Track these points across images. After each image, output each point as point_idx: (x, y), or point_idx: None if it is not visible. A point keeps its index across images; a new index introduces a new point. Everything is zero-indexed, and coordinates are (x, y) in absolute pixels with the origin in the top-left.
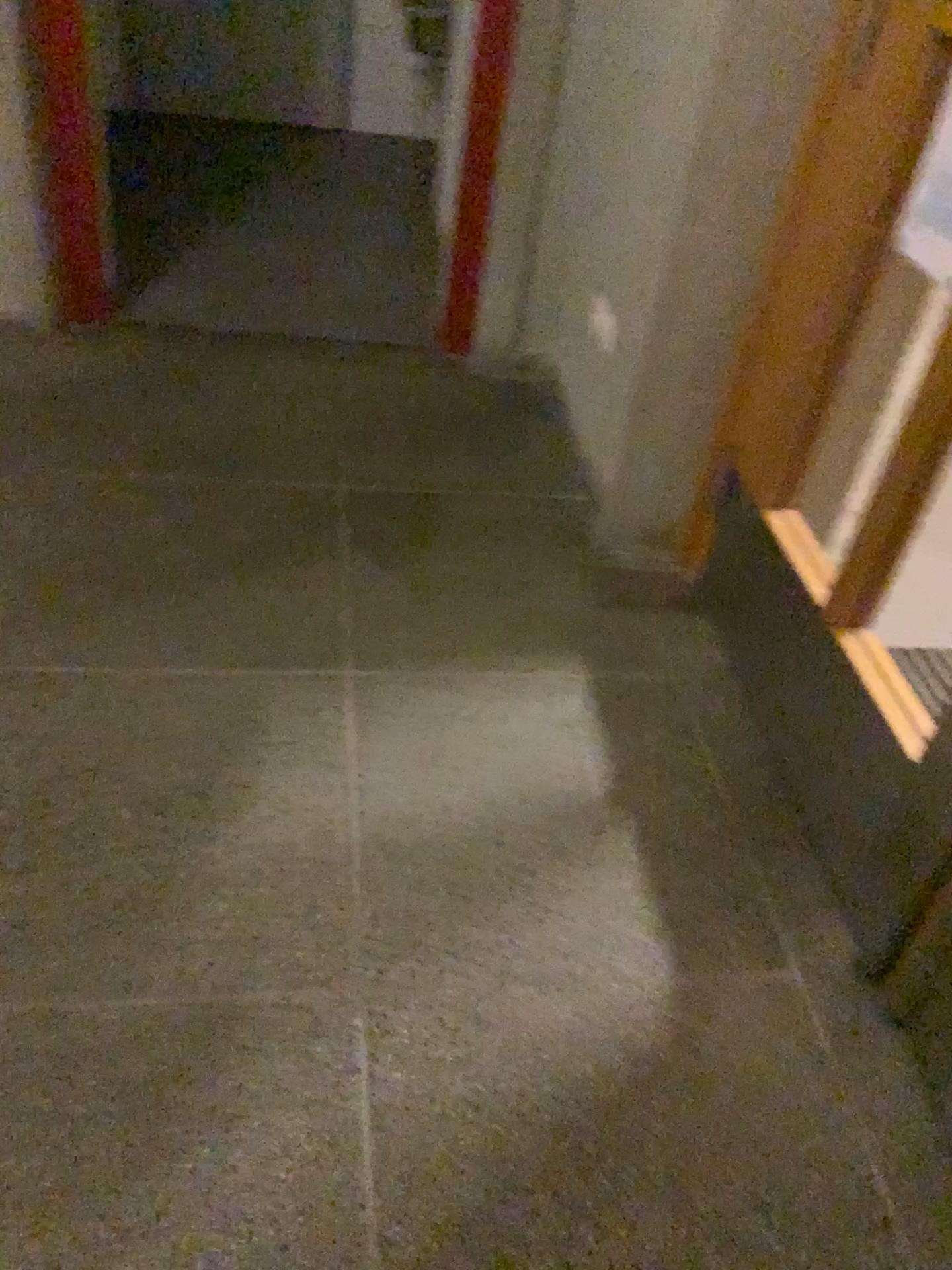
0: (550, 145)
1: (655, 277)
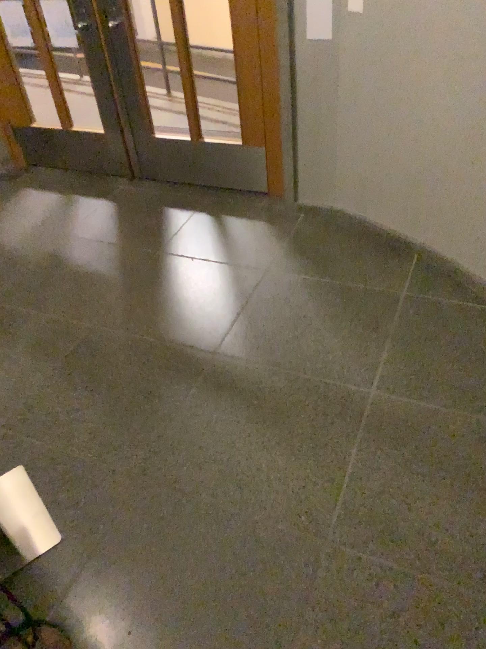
0: None
1: None
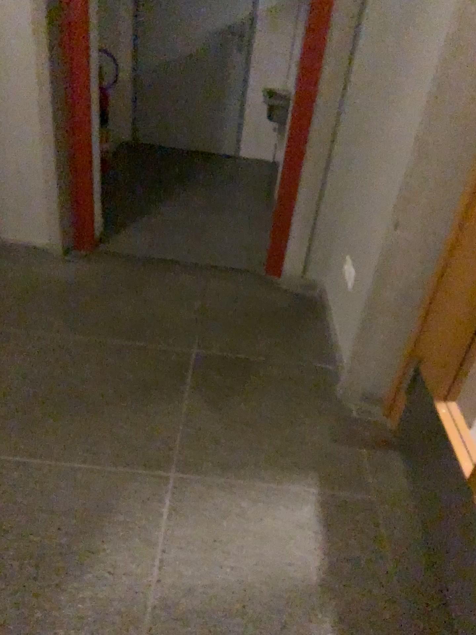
0: (328, 174)
1: (378, 258)
